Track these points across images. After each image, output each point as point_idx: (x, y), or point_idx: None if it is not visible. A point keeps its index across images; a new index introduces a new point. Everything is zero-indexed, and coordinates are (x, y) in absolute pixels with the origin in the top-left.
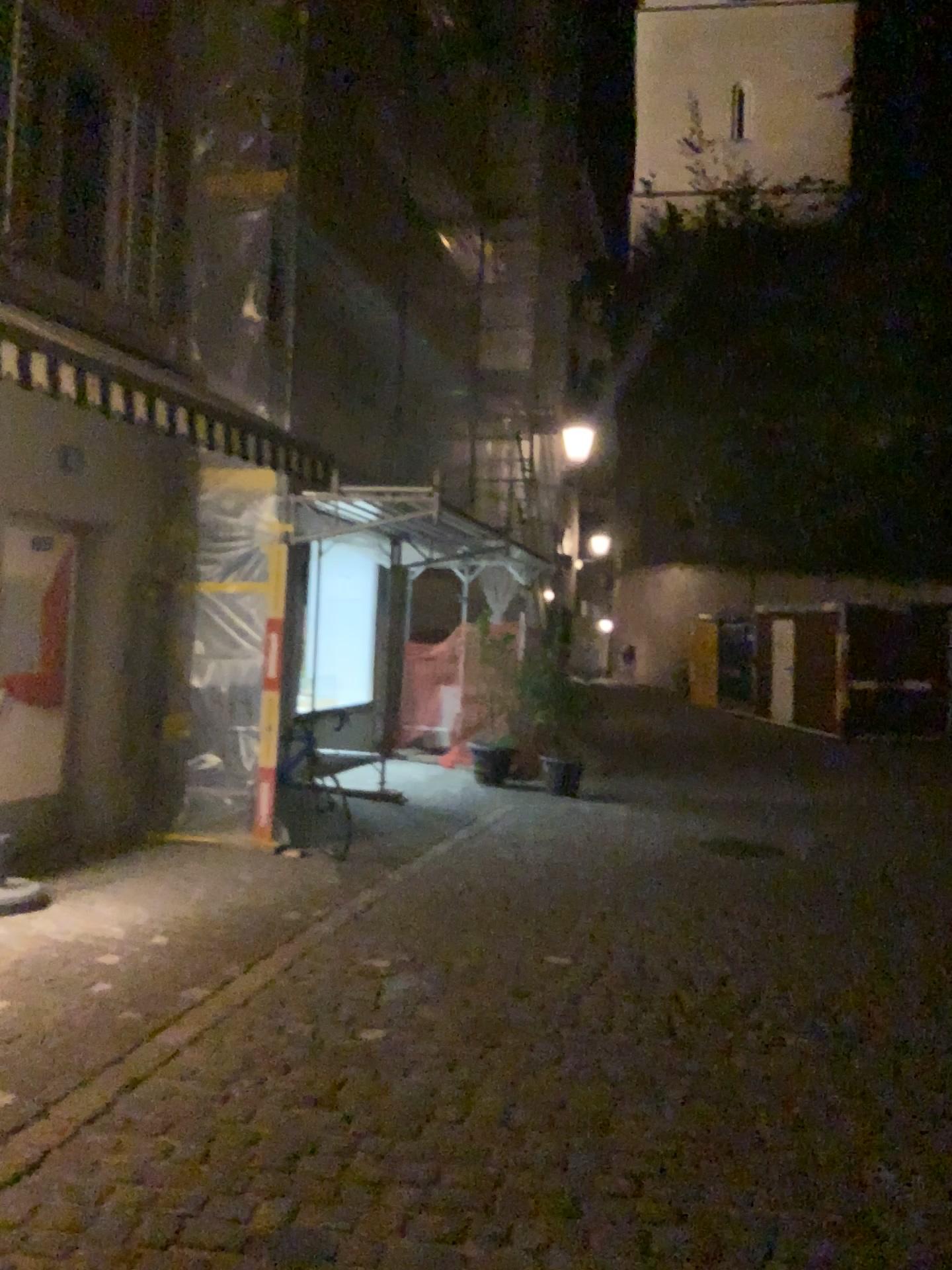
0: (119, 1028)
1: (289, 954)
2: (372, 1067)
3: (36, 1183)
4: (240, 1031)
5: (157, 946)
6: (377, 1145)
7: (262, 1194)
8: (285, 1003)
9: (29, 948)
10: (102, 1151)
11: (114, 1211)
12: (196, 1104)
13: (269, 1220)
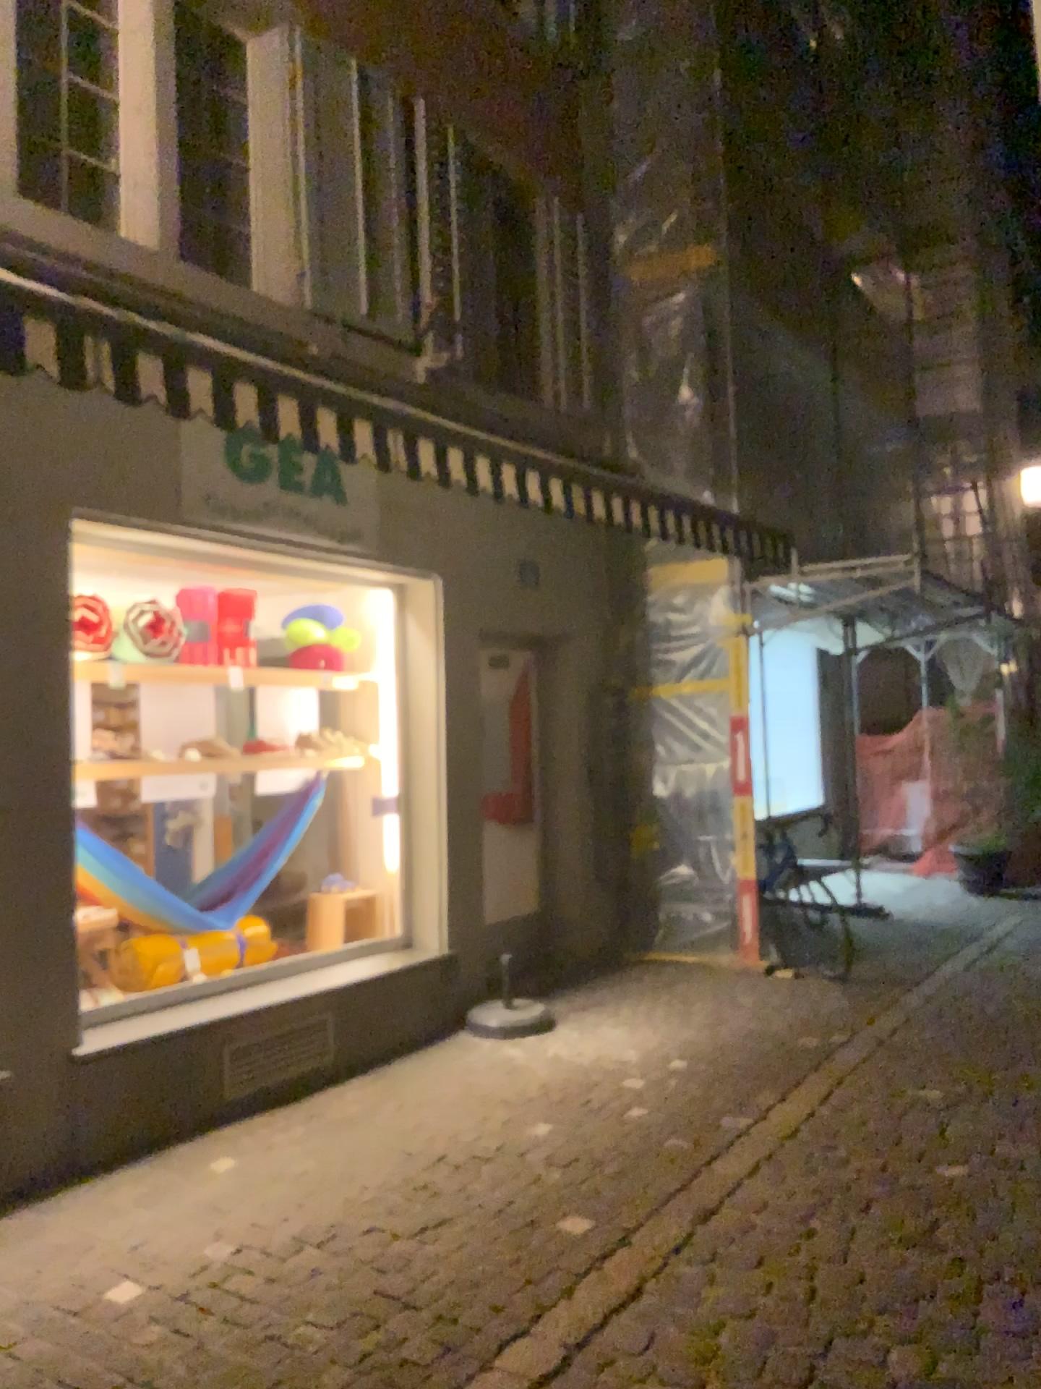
0: (674, 1154)
1: (822, 1080)
2: (969, 1207)
3: (649, 1309)
4: (802, 1162)
5: (678, 1070)
6: (1008, 1294)
7: (894, 1340)
8: (840, 1134)
9: (553, 1071)
10: (704, 1281)
11: (739, 1344)
12: (784, 1237)
13: (911, 1368)
